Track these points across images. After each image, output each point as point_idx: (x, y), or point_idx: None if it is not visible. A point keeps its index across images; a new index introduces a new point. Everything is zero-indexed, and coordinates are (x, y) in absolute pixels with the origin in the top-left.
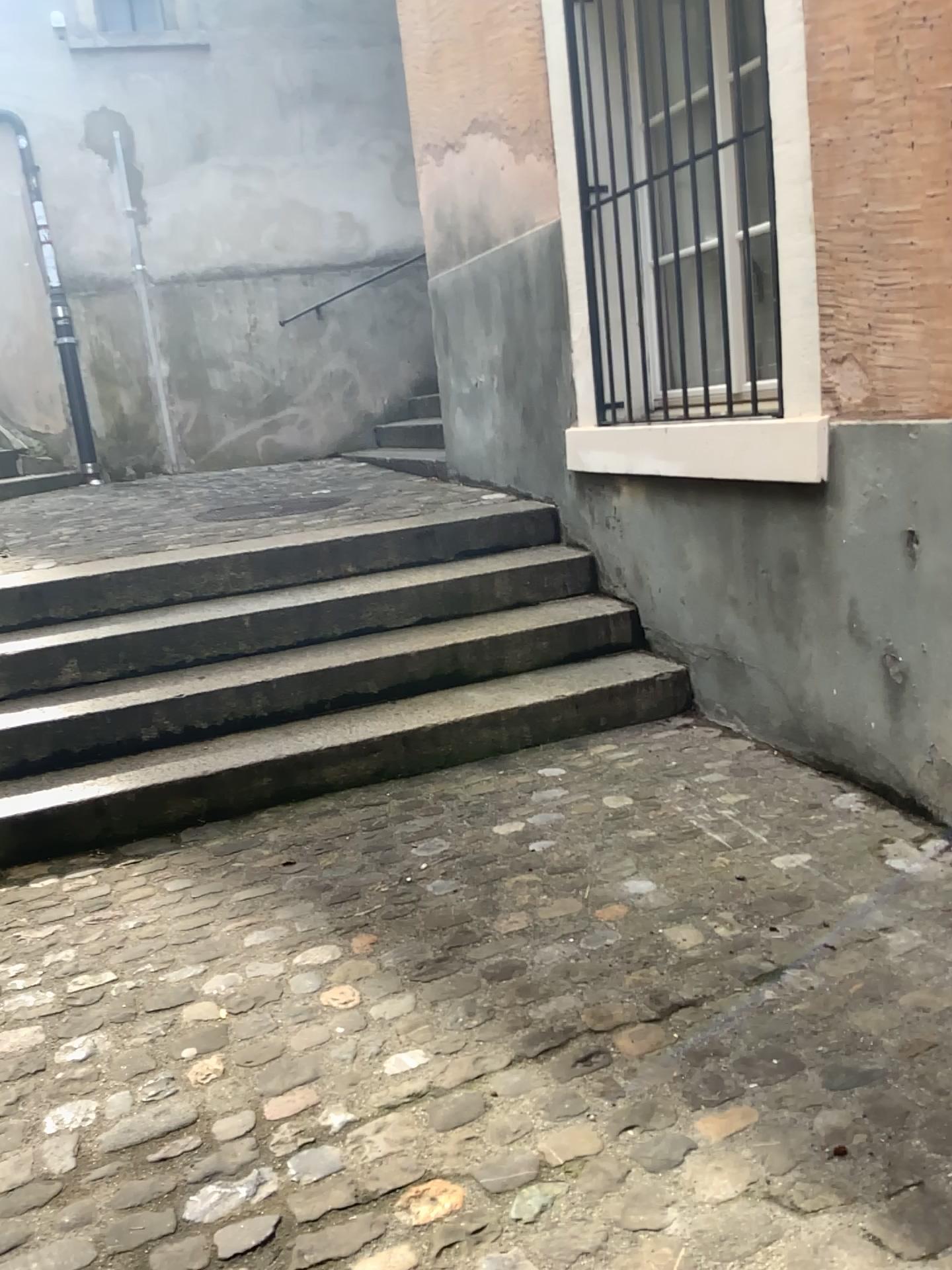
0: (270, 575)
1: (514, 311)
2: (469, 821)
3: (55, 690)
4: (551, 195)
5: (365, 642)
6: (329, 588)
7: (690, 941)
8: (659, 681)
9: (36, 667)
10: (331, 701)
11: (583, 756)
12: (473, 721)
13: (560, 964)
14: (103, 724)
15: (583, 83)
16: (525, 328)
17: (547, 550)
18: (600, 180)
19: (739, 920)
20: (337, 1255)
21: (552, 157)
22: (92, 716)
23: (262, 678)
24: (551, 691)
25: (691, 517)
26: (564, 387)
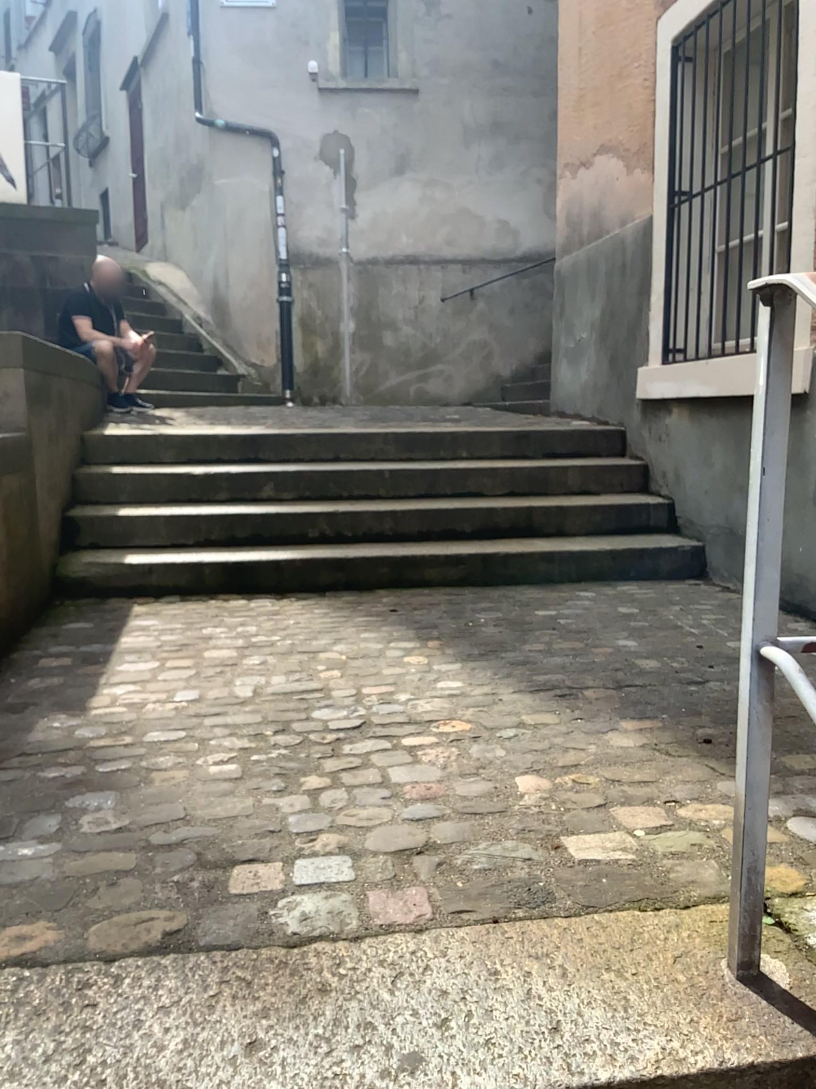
0: (408, 449)
1: (613, 285)
2: (520, 607)
3: (255, 498)
4: (649, 199)
5: (468, 500)
6: (448, 463)
7: (651, 665)
8: (680, 553)
9: (245, 483)
10: (438, 532)
11: (612, 590)
12: (536, 559)
13: (560, 663)
14: (284, 522)
15: (680, 118)
16: (619, 296)
17: (614, 460)
18: (685, 188)
19: (689, 661)
20: (394, 735)
21: (652, 170)
22: (277, 516)
23: (393, 511)
24: (596, 545)
25: (717, 430)
26: (641, 339)
